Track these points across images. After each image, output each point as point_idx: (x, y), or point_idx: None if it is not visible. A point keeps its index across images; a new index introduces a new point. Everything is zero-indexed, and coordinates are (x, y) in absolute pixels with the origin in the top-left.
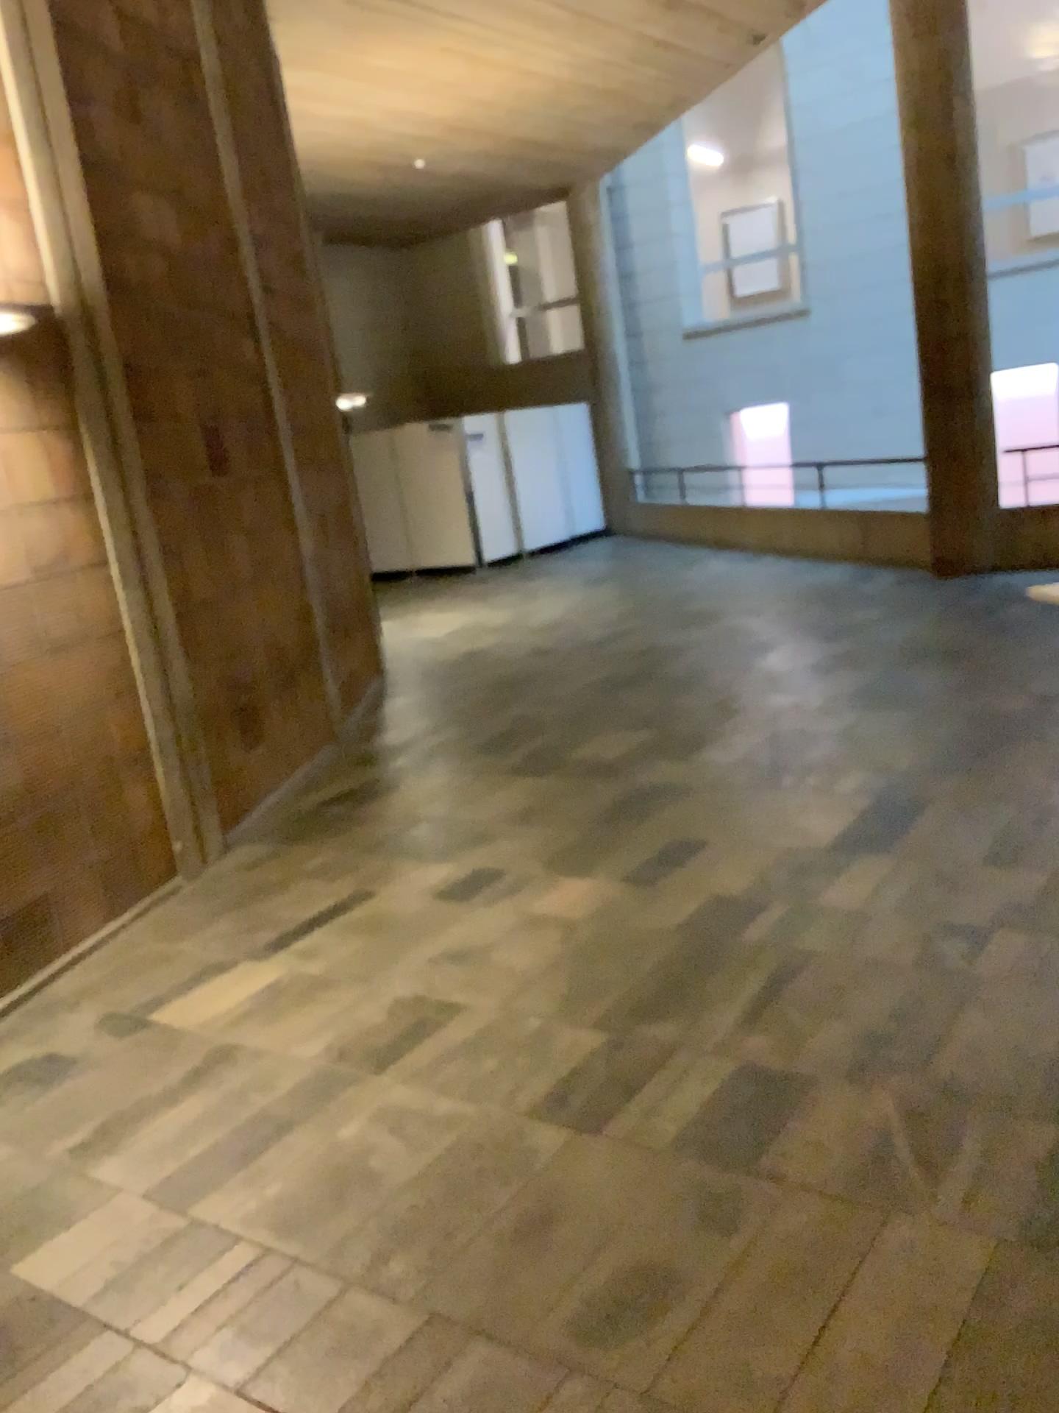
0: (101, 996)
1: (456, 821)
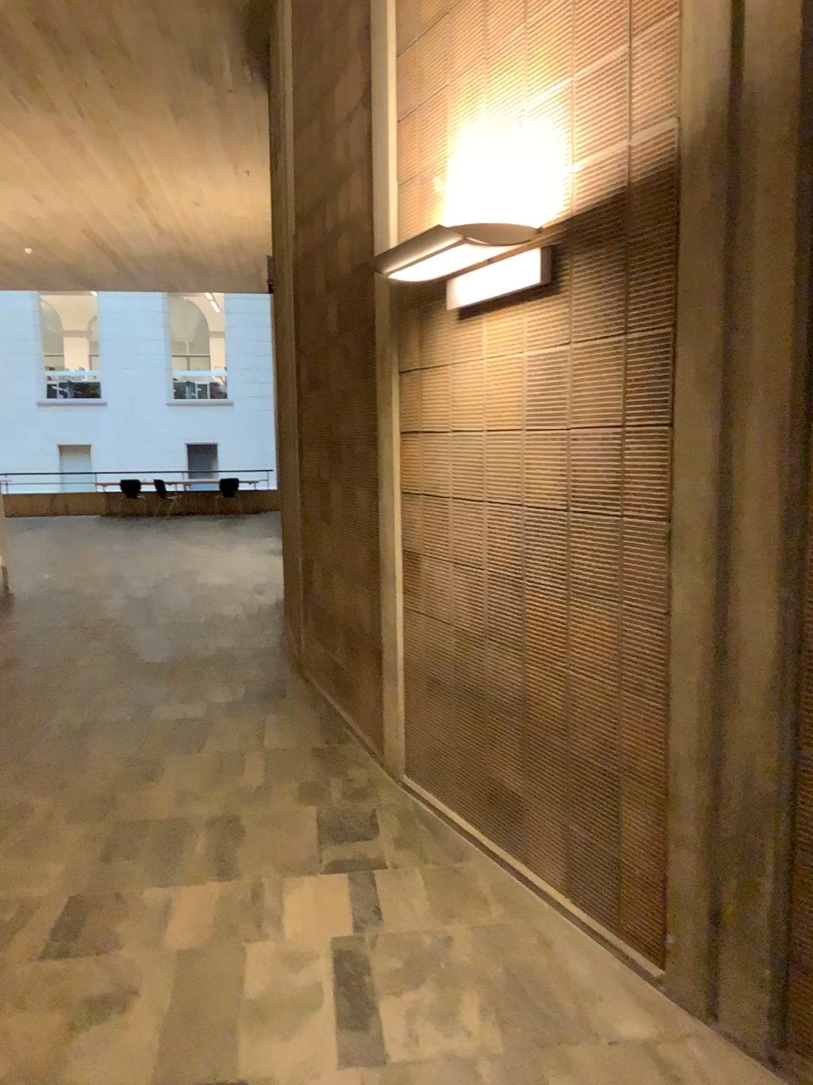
0: (424, 871)
1: None
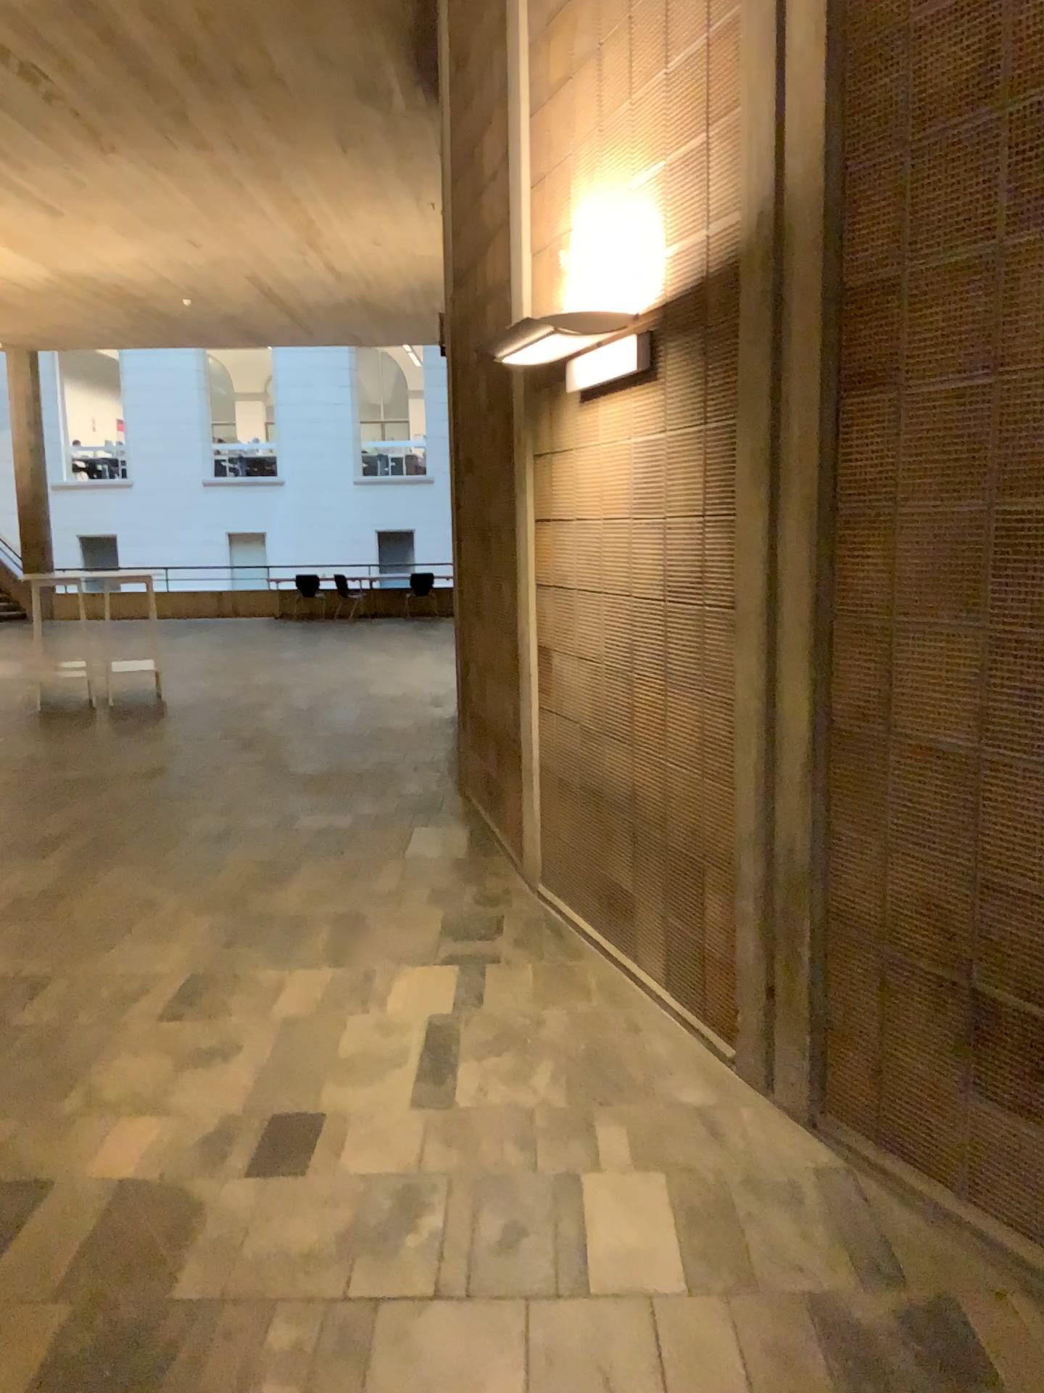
0: (536, 968)
1: (487, 1288)
